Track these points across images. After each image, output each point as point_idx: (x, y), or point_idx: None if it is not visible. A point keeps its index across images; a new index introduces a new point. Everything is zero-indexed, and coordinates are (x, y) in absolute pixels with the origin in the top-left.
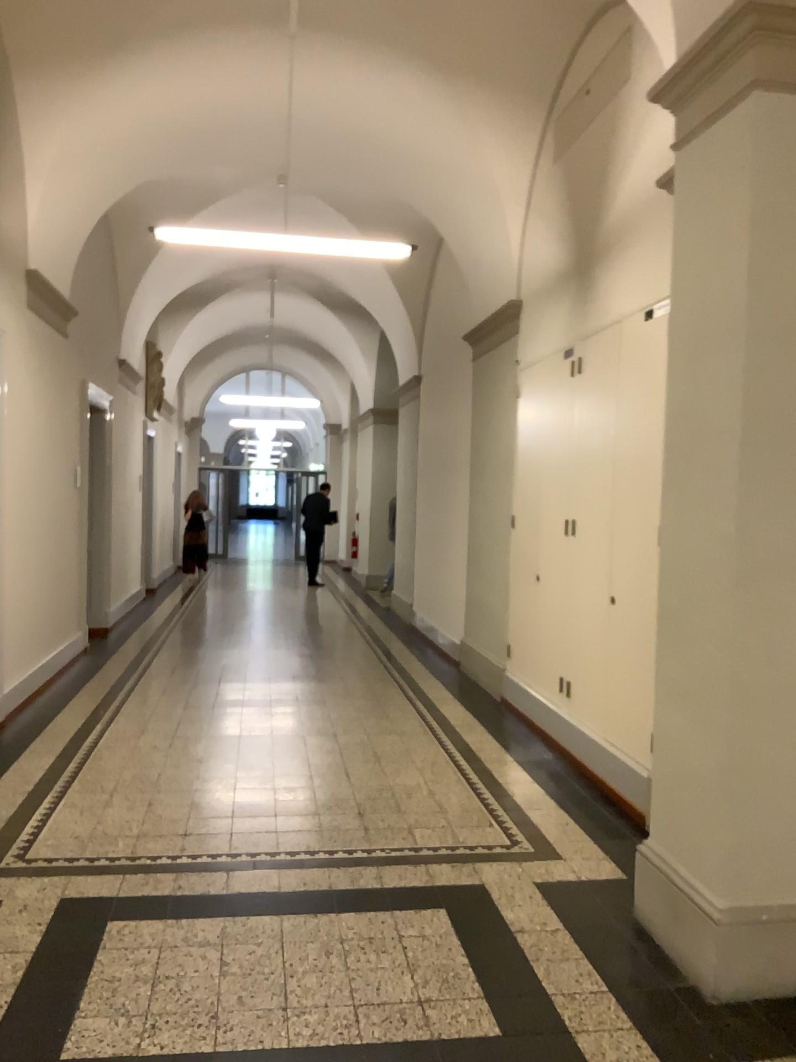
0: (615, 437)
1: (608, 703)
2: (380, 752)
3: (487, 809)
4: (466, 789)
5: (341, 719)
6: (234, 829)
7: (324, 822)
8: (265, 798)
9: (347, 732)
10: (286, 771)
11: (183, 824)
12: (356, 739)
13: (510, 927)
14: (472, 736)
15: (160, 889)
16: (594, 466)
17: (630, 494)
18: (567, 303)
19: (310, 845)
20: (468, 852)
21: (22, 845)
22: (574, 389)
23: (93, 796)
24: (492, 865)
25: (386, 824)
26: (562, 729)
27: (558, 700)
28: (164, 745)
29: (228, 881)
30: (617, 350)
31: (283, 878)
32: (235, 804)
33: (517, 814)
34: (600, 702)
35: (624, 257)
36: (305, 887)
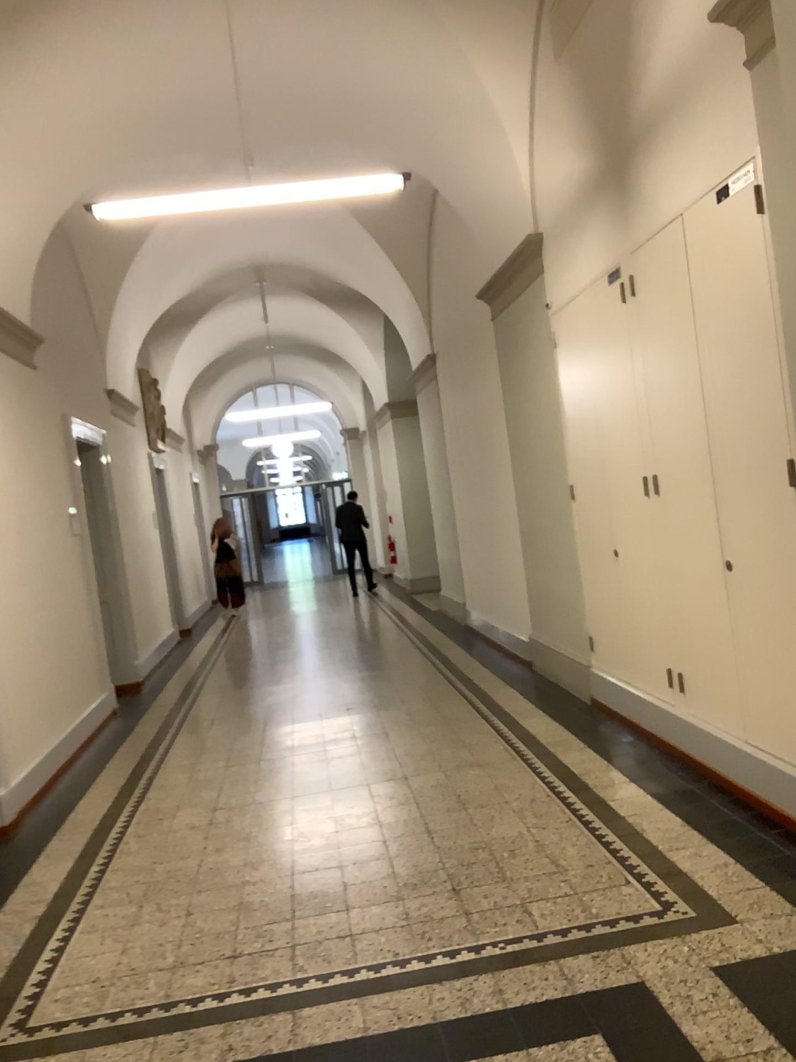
0: (697, 361)
1: (741, 695)
2: (464, 795)
3: (616, 857)
4: (582, 832)
5: (410, 757)
6: (296, 939)
7: (409, 911)
8: (330, 884)
9: (419, 773)
10: (353, 839)
11: (230, 941)
12: (432, 781)
13: (704, 1060)
14: (571, 755)
15: (203, 1059)
16: (673, 403)
17: (729, 429)
18: (602, 215)
19: (397, 950)
20: (609, 931)
21: (21, 1007)
22: (630, 315)
23: (116, 913)
24: (647, 949)
25: (491, 901)
26: (683, 733)
27: (669, 696)
28: (202, 826)
29: (294, 1031)
30: (682, 252)
31: (369, 1014)
32: (295, 899)
33: (658, 859)
34: (731, 695)
35: (672, 134)
36: (400, 1025)
